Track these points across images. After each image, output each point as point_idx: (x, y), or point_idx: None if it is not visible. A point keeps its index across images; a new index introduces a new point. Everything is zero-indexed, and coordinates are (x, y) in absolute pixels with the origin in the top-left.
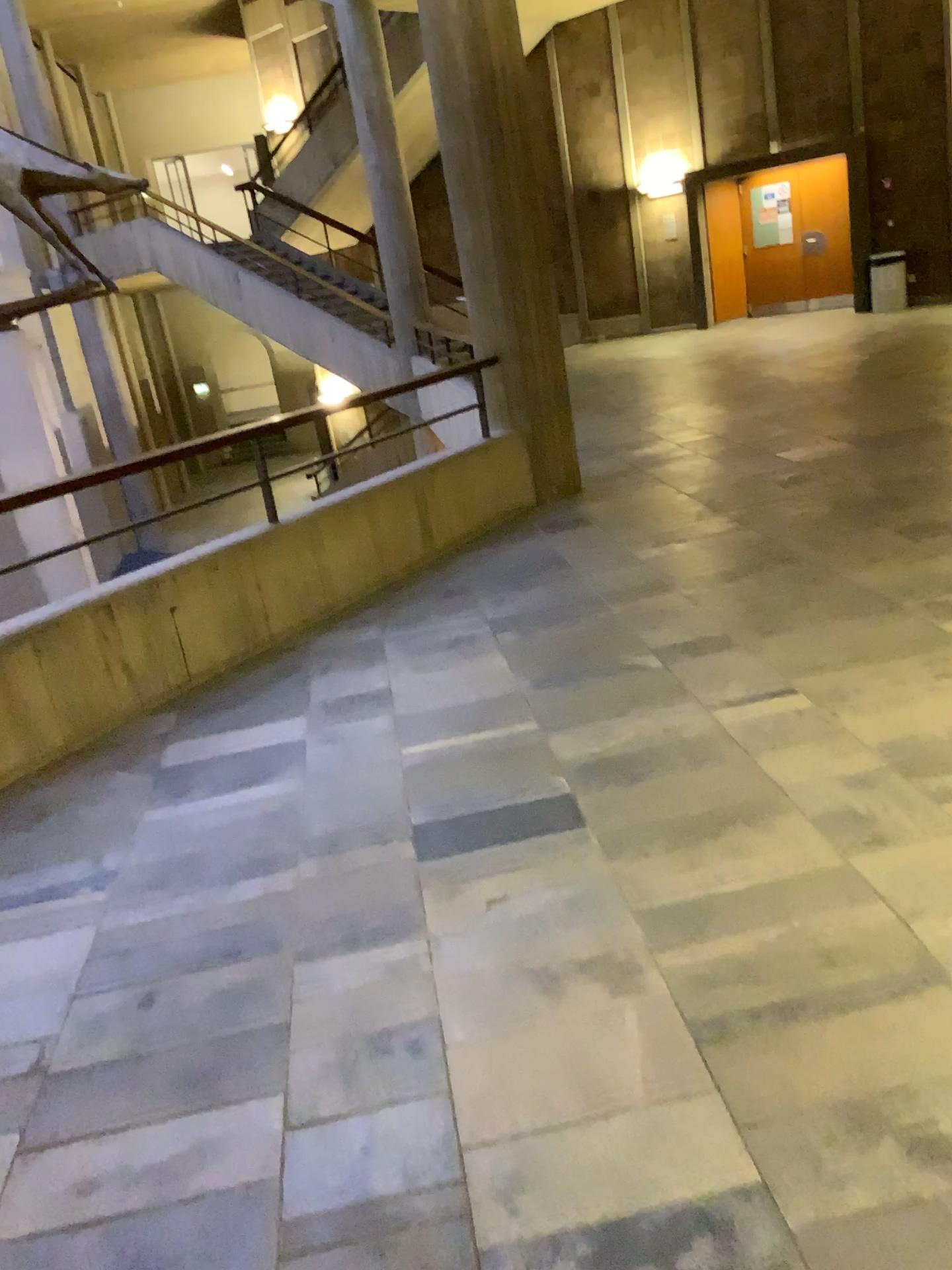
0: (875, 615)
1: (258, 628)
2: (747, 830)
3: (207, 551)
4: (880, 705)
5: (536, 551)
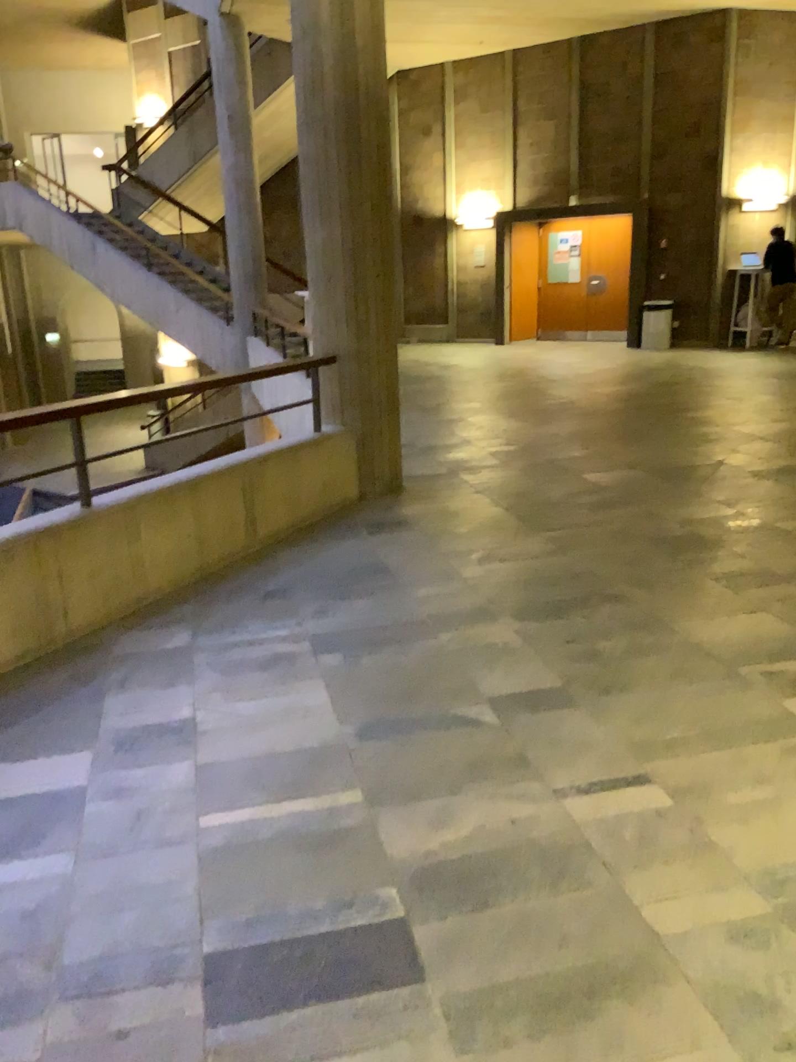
0: (716, 681)
1: (56, 622)
2: (629, 1013)
3: (5, 538)
4: (748, 813)
5: (360, 556)
